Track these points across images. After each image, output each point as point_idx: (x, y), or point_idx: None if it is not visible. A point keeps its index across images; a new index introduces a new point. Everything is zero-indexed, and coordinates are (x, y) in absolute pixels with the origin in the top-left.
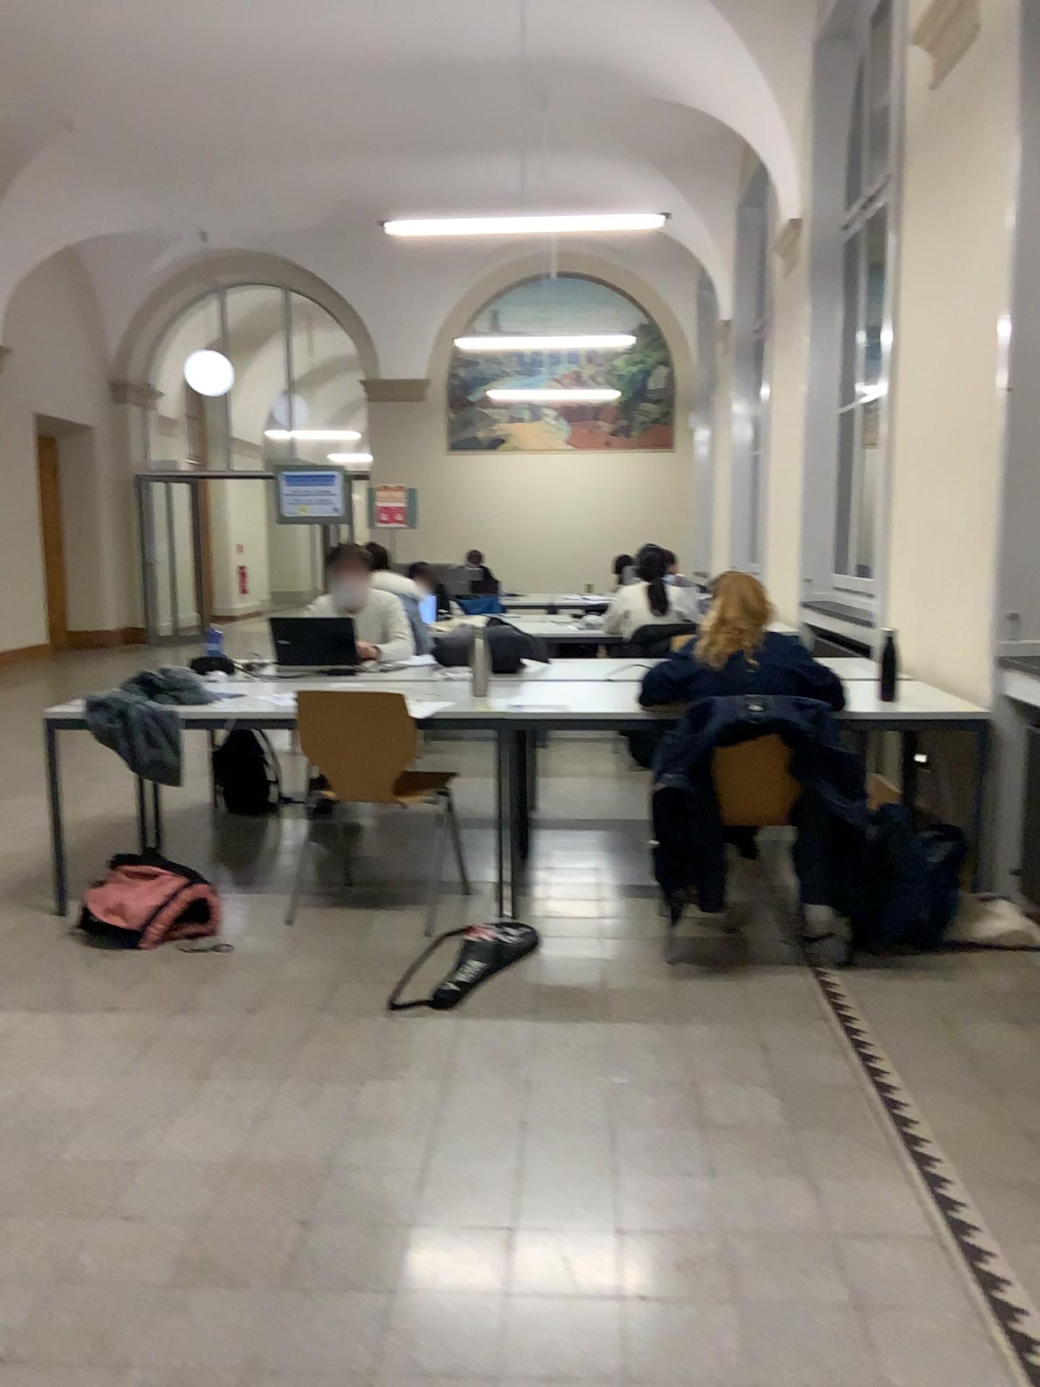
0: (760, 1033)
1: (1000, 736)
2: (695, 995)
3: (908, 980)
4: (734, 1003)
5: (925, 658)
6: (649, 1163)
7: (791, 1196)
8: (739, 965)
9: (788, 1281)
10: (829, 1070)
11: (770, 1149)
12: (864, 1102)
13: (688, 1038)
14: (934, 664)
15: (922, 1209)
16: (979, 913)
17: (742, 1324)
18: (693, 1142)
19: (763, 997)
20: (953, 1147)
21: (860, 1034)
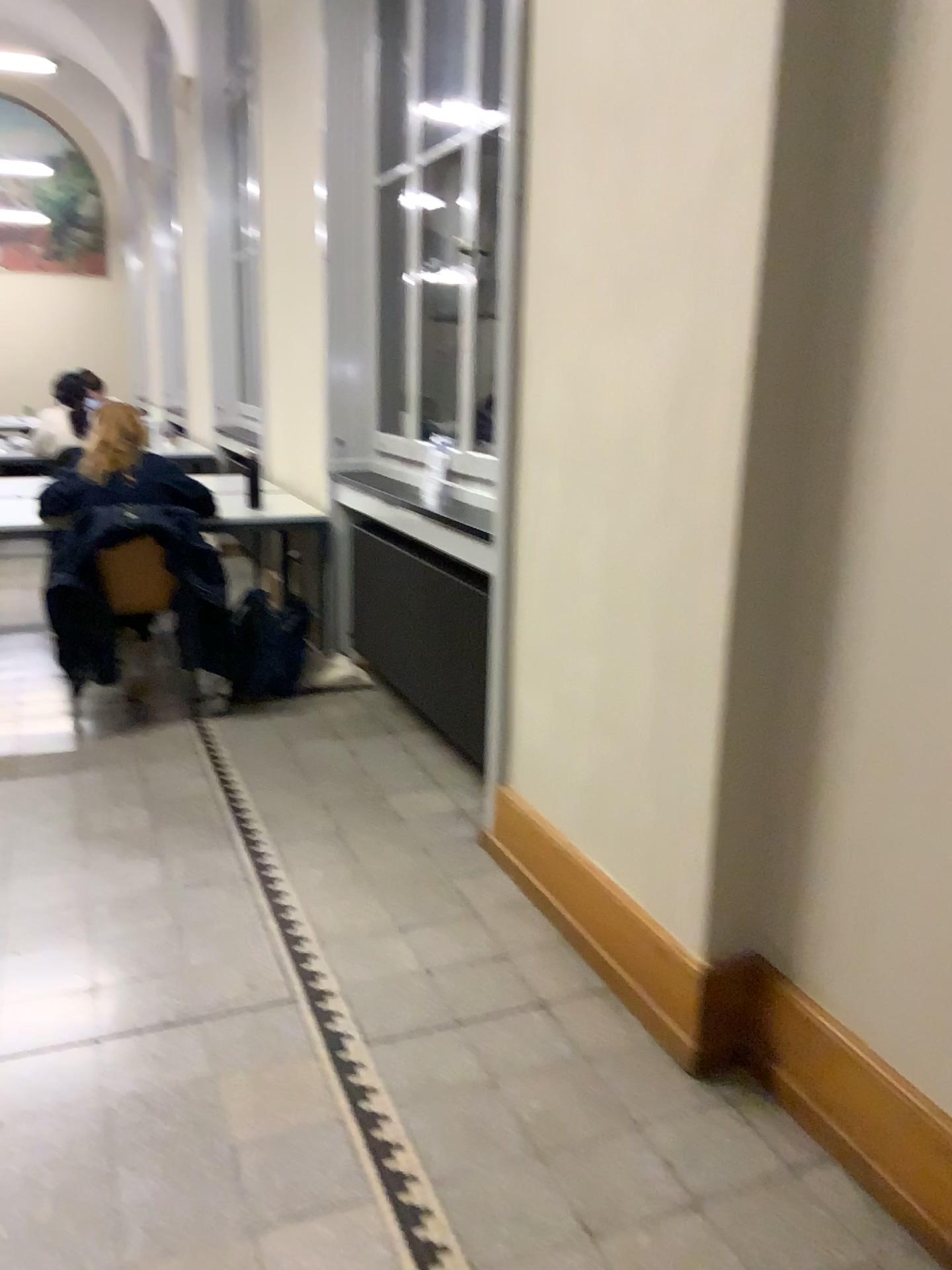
0: (141, 770)
1: (334, 532)
2: (92, 749)
3: (264, 719)
4: (122, 751)
5: (285, 473)
6: (35, 869)
7: (144, 871)
8: (131, 724)
9: (131, 922)
10: (189, 787)
11: (133, 844)
12: (211, 803)
13: (81, 781)
14: (290, 477)
15: (237, 862)
16: (326, 666)
17: (93, 952)
18: (73, 850)
19: (147, 744)
20: (270, 822)
21: (218, 760)
